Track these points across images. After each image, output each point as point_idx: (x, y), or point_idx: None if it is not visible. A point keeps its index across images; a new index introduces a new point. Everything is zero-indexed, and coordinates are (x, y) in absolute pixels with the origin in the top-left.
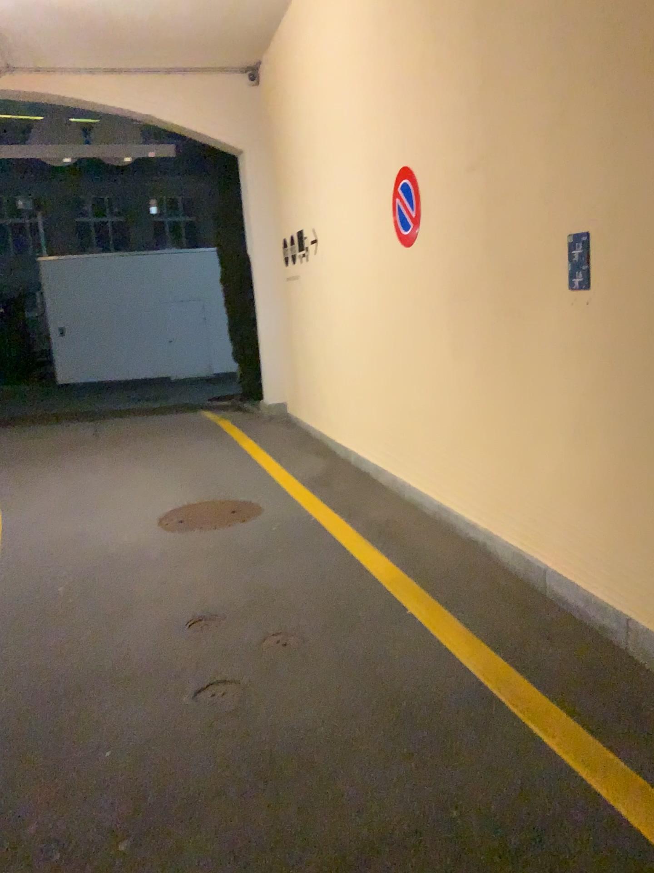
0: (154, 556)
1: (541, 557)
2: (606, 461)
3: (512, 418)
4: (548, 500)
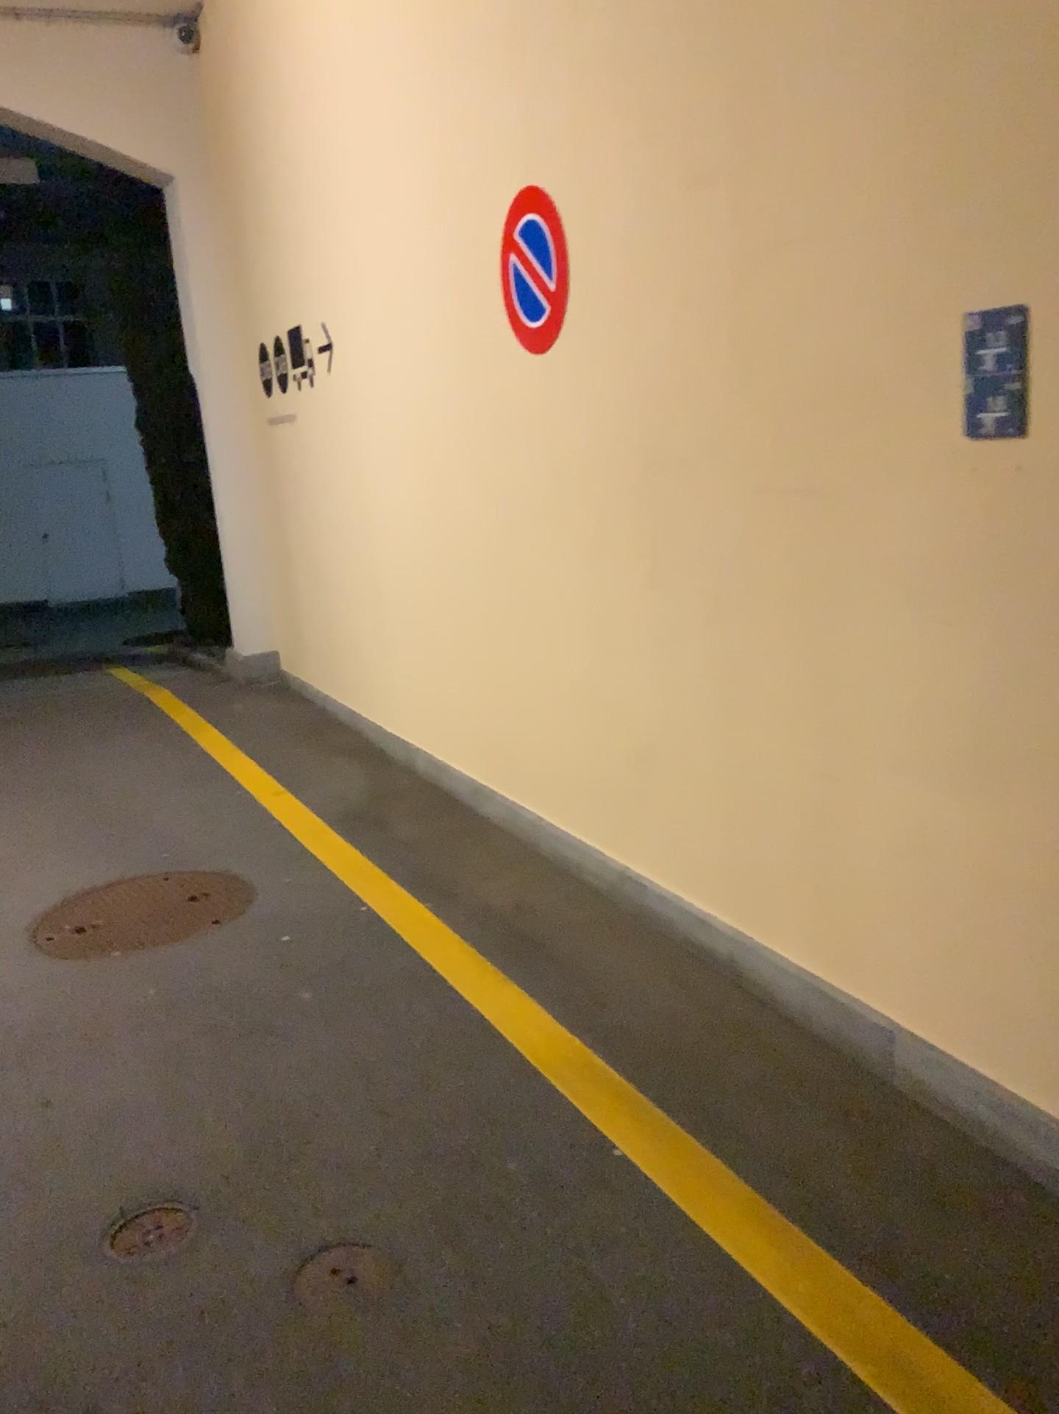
0: (24, 1031)
1: (873, 998)
2: (1057, 816)
3: (800, 709)
4: (894, 885)
